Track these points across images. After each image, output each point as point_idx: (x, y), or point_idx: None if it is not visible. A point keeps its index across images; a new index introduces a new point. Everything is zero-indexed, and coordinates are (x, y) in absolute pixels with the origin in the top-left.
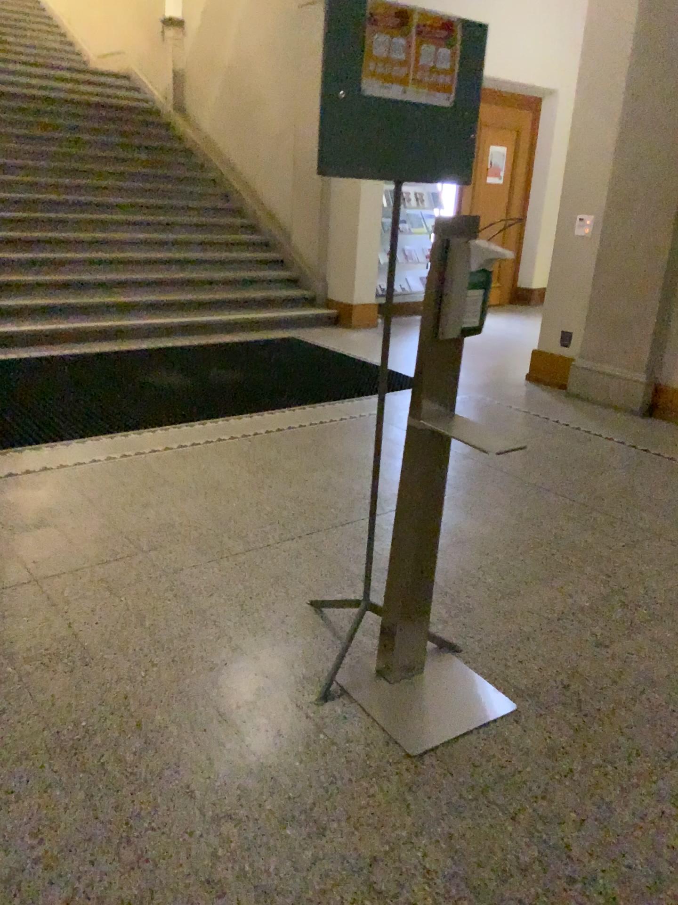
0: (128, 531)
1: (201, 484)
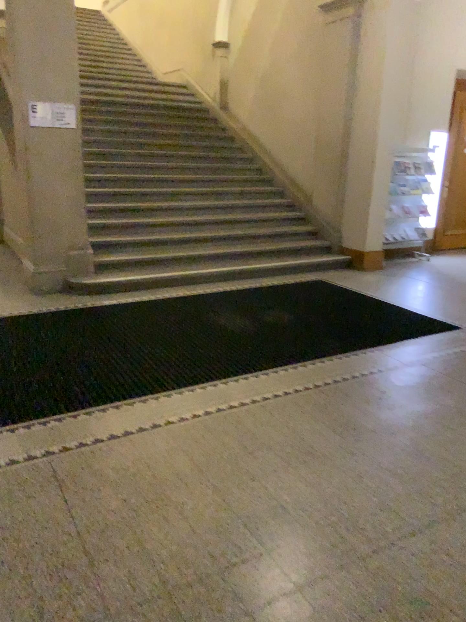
0: (248, 516)
1: (299, 450)
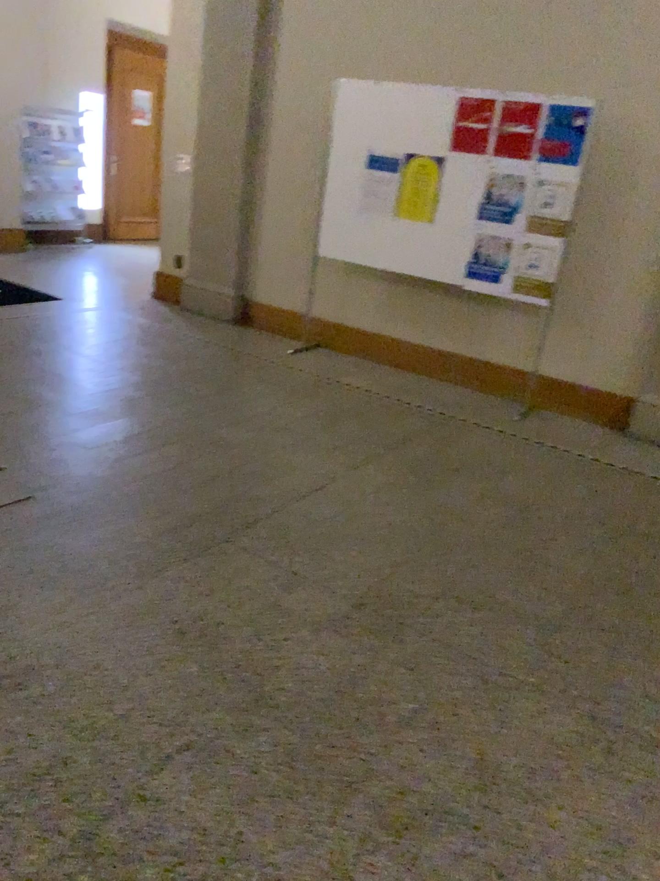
0: None
1: None
